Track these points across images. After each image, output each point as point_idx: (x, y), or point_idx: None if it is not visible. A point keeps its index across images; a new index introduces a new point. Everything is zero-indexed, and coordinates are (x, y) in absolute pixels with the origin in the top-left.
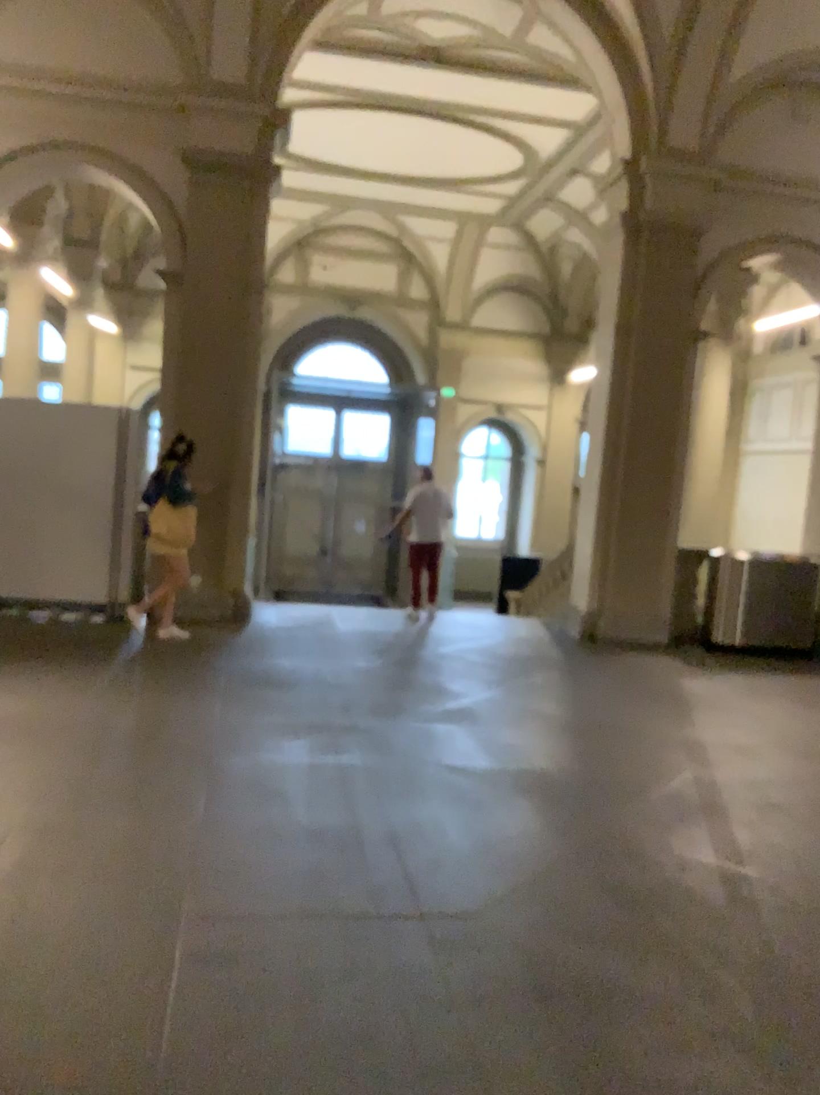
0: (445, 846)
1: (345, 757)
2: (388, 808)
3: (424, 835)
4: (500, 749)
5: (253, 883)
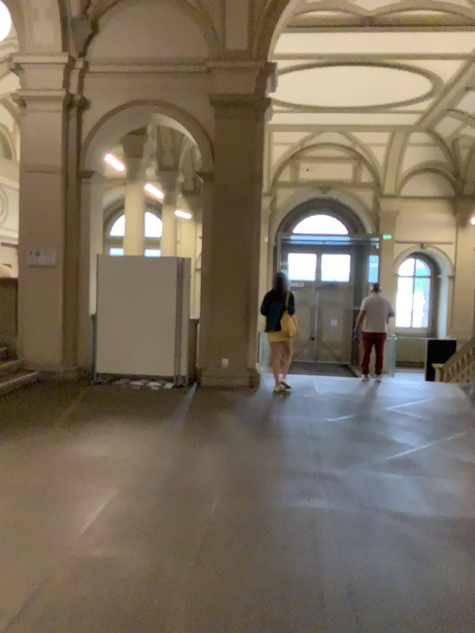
0: (394, 595)
1: (314, 500)
2: (345, 551)
3: (374, 583)
4: (435, 496)
5: (228, 629)
